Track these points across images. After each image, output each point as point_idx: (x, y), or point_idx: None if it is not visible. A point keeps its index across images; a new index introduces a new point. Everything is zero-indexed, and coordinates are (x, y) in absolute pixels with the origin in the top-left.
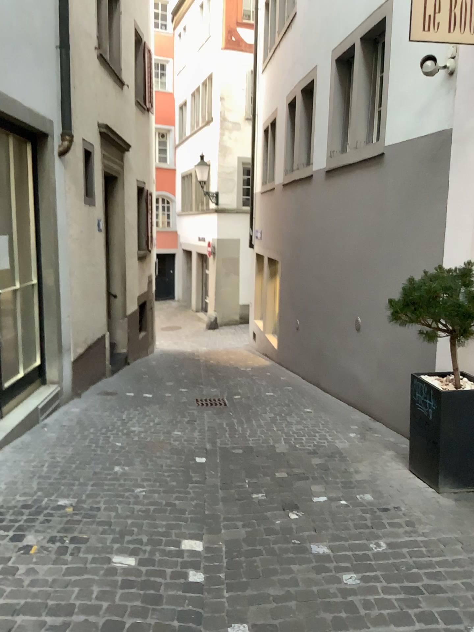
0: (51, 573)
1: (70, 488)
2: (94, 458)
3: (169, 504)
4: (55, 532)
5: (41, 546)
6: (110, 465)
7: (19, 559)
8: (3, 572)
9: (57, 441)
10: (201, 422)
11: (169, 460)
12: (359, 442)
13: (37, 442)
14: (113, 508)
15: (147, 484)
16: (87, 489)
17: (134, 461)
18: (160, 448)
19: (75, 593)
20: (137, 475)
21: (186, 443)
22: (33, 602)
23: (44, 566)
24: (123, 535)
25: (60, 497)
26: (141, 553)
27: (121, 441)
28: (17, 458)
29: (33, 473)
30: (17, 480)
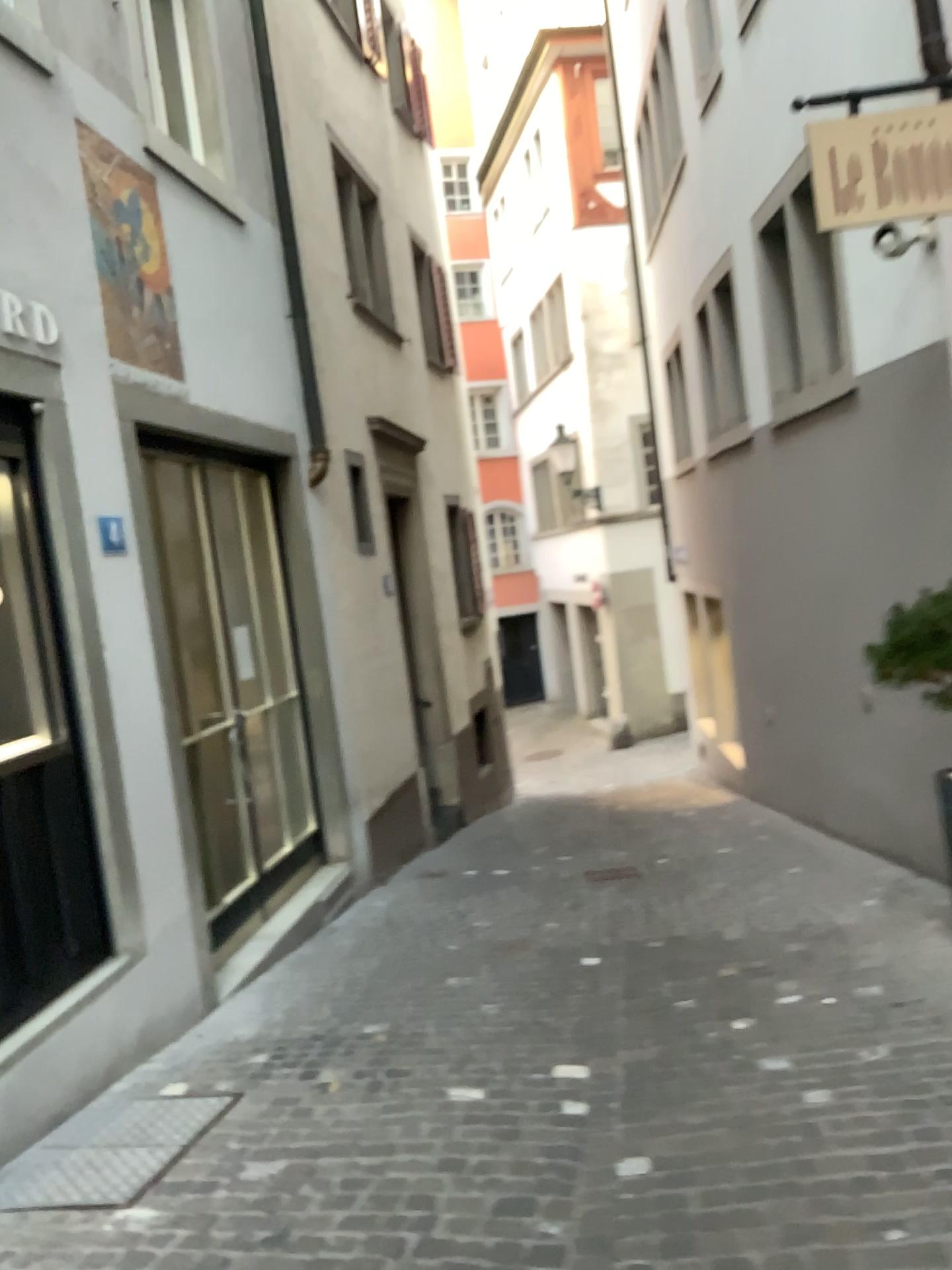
0: (362, 1105)
1: (380, 1008)
2: (414, 966)
3: (534, 1019)
4: (362, 1061)
5: (344, 1078)
6: (440, 973)
7: (315, 1094)
8: (296, 1109)
9: (354, 947)
10: (592, 902)
11: (535, 961)
12: (874, 907)
13: (323, 950)
14: (447, 1028)
15: (499, 994)
16: (407, 1007)
17: (478, 966)
18: (521, 945)
19: (397, 1127)
20: (483, 985)
21: (565, 936)
22: (341, 1137)
23: (351, 1099)
24: (464, 1060)
25: (366, 1020)
26: (490, 1079)
27: (457, 939)
28: (296, 973)
29: (322, 992)
30: (300, 1003)
